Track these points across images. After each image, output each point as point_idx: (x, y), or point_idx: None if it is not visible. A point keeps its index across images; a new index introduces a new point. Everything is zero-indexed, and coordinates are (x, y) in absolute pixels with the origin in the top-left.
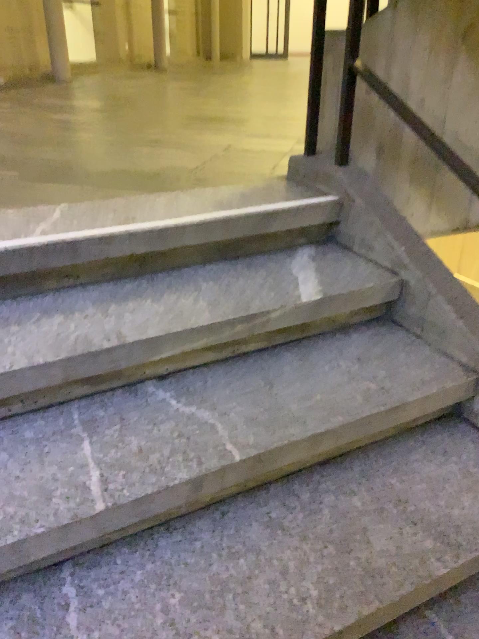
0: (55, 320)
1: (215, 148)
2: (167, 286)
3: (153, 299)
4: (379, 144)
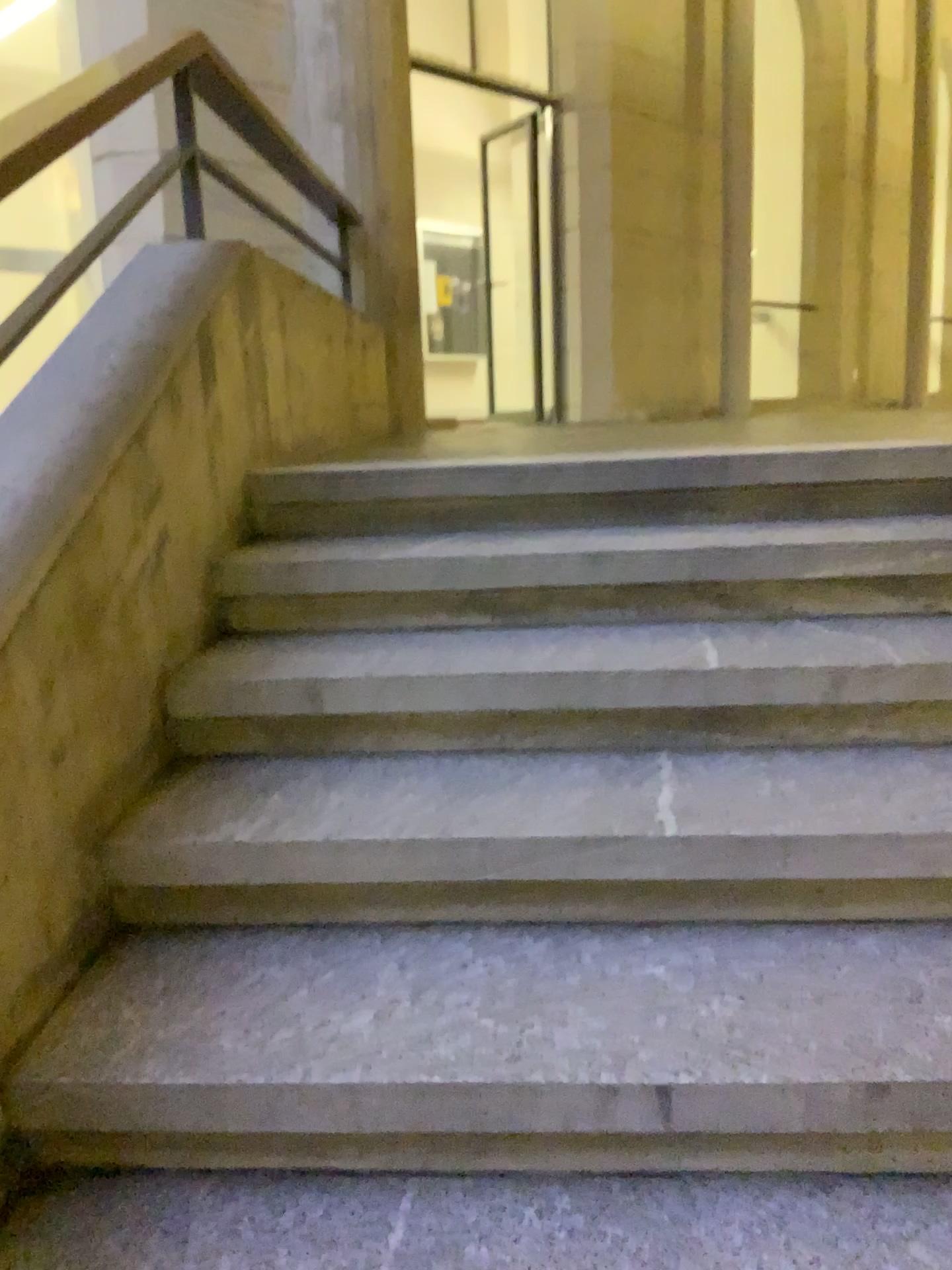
0: (693, 534)
1: None
2: (843, 524)
3: (821, 530)
4: None
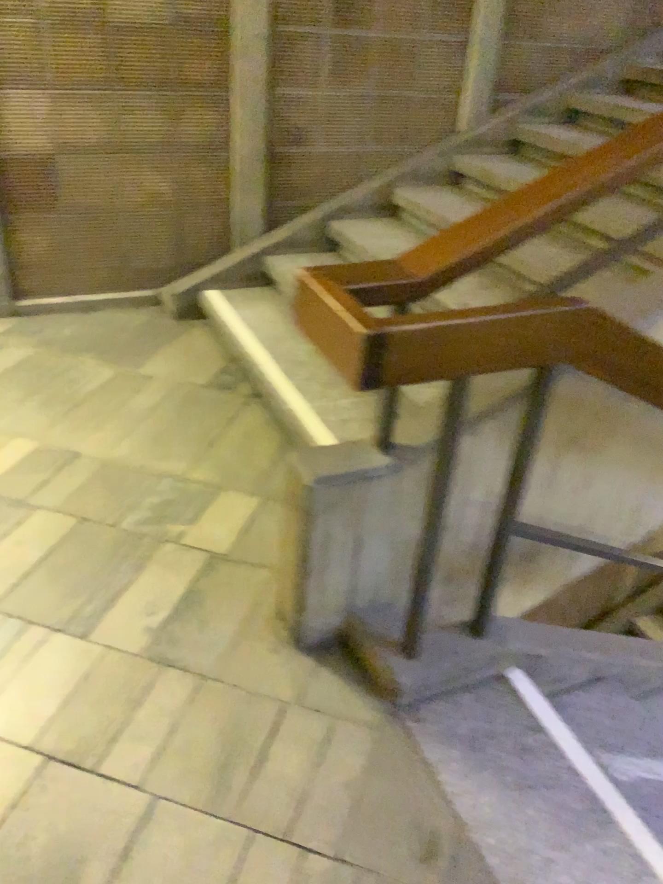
0: None
1: (110, 797)
2: None
3: None
4: (452, 568)
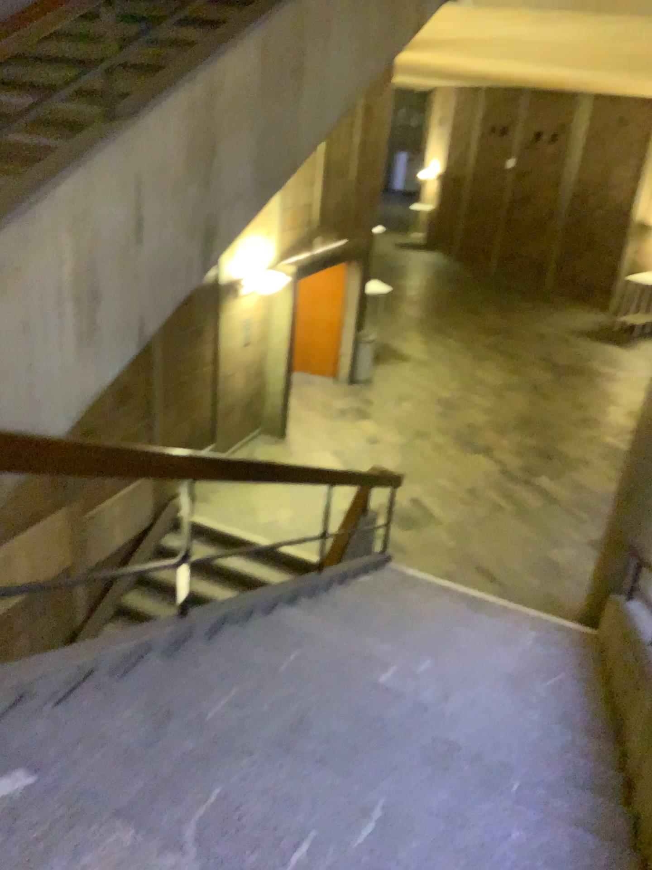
0: None
1: None
2: None
3: None
4: None
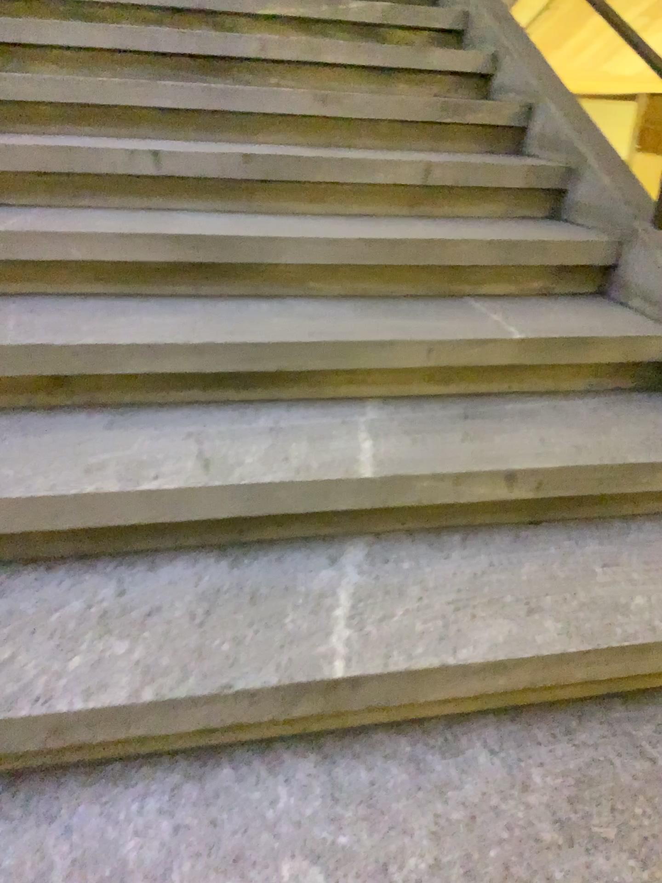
0: None
1: None
2: None
3: None
4: None
